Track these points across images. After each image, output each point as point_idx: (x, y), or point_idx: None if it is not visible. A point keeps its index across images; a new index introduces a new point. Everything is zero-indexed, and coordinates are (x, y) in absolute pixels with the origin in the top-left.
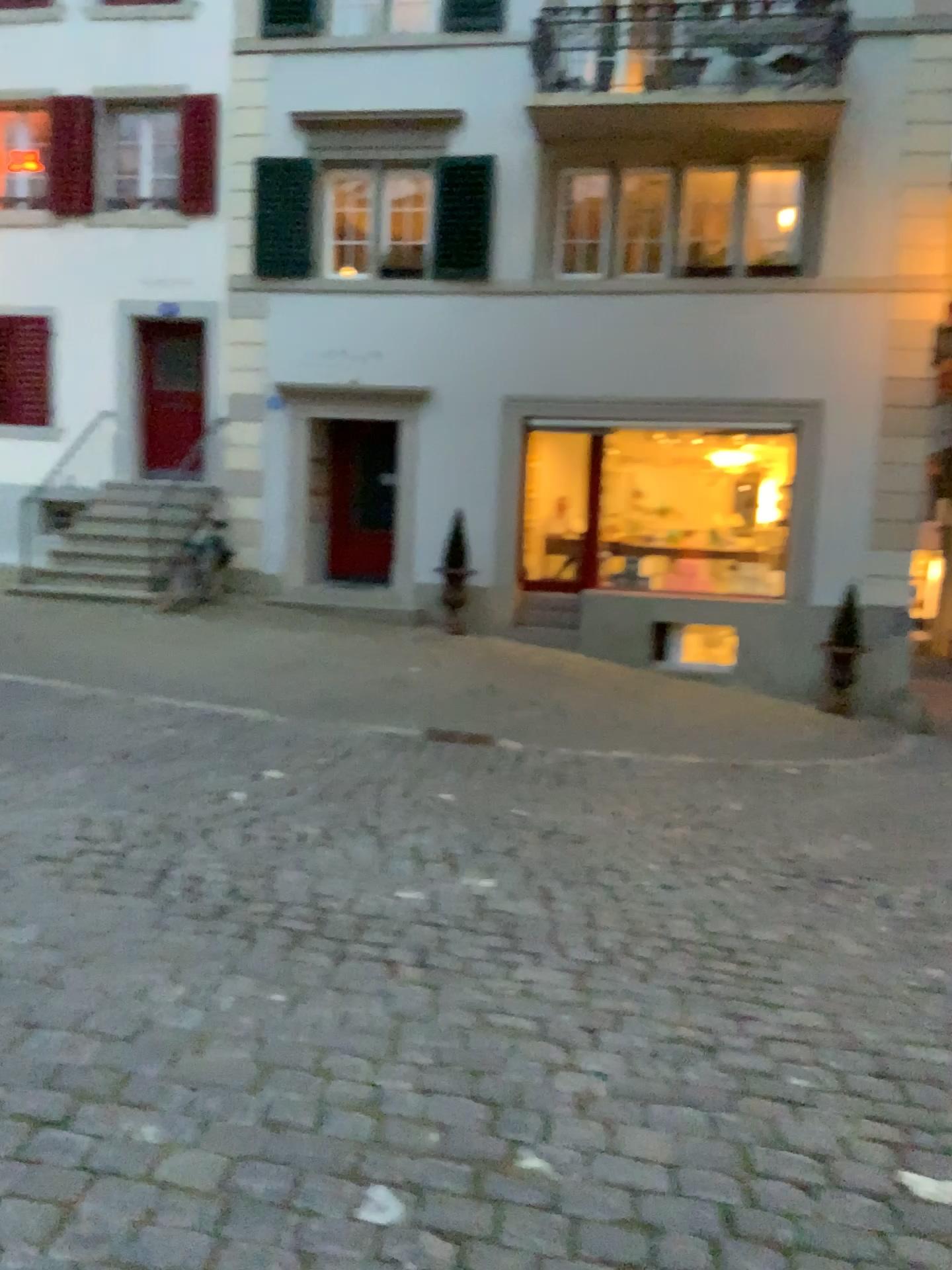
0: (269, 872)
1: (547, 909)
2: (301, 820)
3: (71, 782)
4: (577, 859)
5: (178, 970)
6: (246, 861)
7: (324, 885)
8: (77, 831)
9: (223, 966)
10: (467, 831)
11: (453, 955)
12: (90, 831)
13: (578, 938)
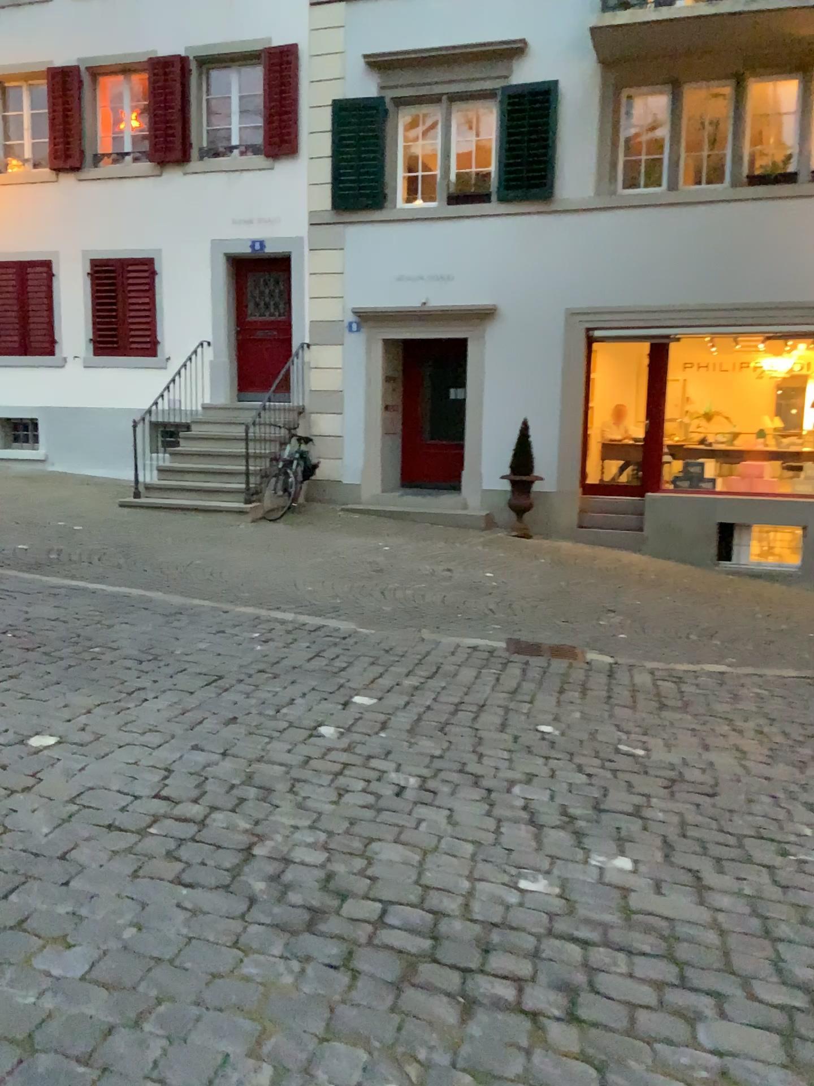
0: (369, 851)
1: (708, 911)
2: (398, 770)
3: (156, 721)
4: (718, 825)
5: (263, 1041)
6: (342, 834)
7: (434, 872)
8: (156, 791)
9: (321, 1031)
10: (581, 782)
11: (613, 1003)
12: (171, 791)
13: (763, 967)
